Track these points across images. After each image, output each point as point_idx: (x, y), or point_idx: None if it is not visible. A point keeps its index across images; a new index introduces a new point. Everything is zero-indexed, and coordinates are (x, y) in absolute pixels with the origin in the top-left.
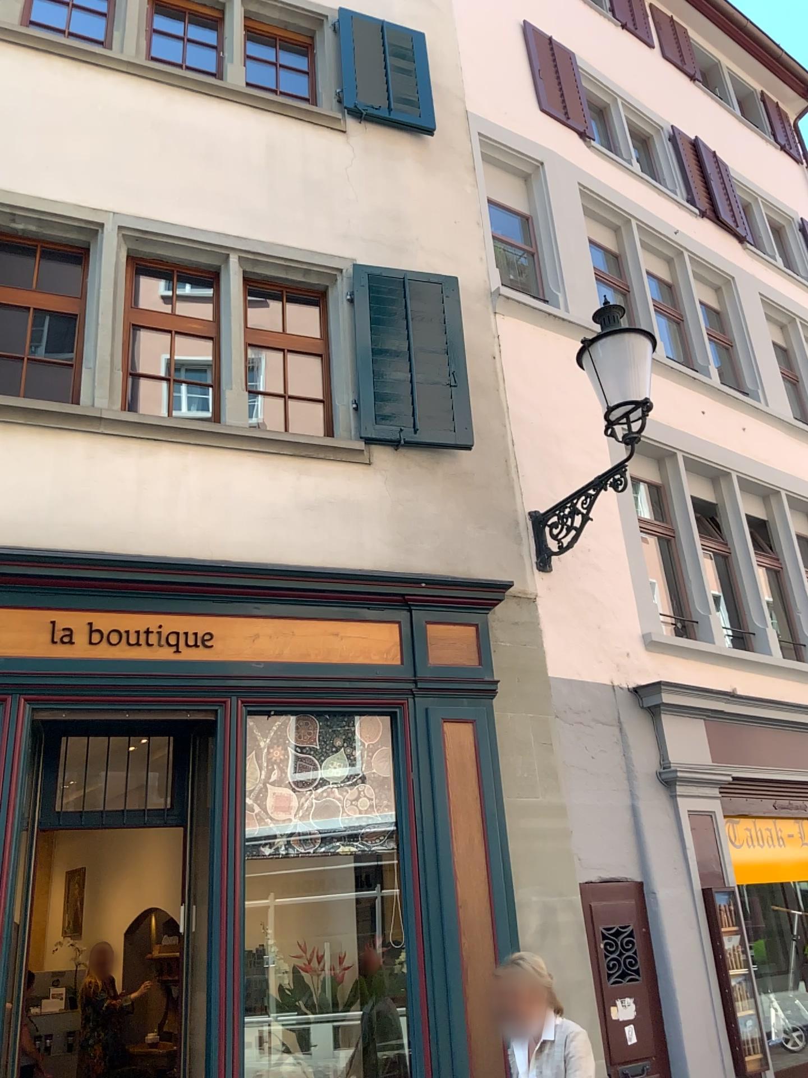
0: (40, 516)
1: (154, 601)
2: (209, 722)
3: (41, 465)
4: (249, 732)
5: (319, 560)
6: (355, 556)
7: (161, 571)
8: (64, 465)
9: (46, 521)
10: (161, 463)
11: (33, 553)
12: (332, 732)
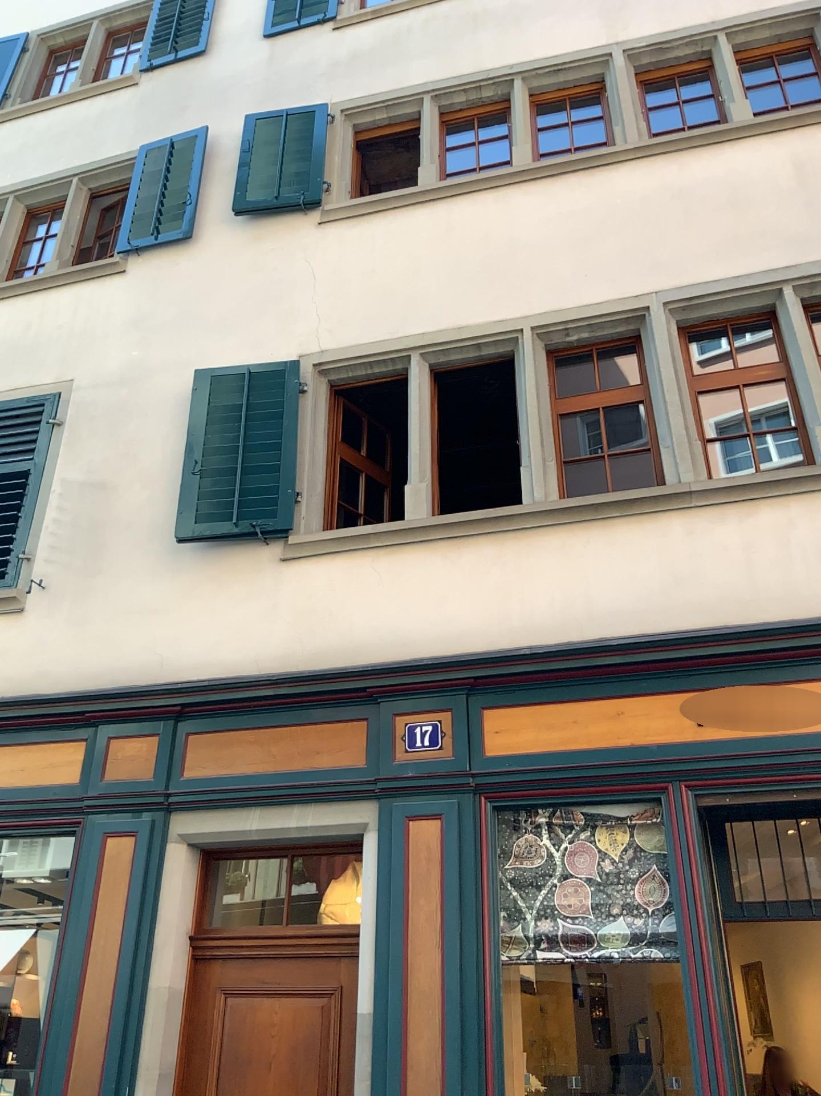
0: (655, 602)
1: (792, 669)
2: None
3: (644, 553)
4: None
5: None
6: None
7: (791, 635)
8: (666, 547)
9: (662, 605)
10: (762, 522)
11: (657, 638)
12: None
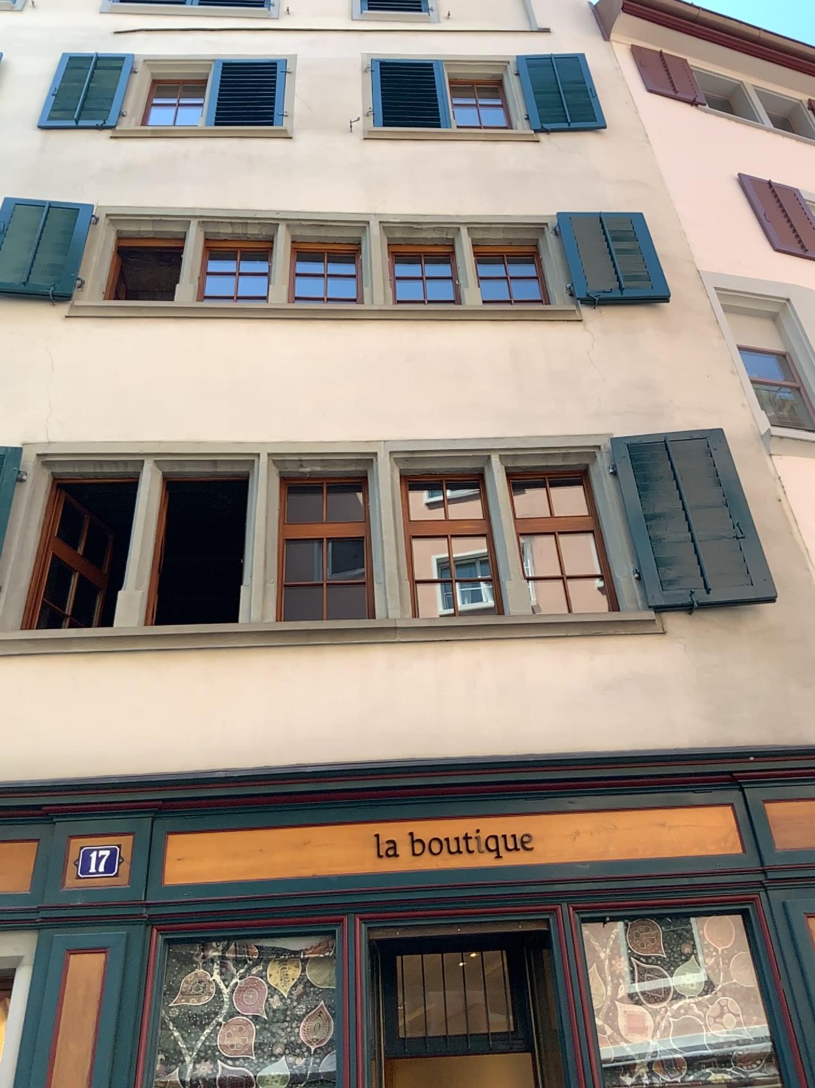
0: (353, 731)
1: (470, 805)
2: (543, 932)
3: (348, 682)
4: (587, 941)
5: (631, 743)
6: (668, 734)
7: (472, 773)
8: (369, 678)
9: (359, 735)
10: (457, 663)
11: (351, 768)
12: (677, 935)
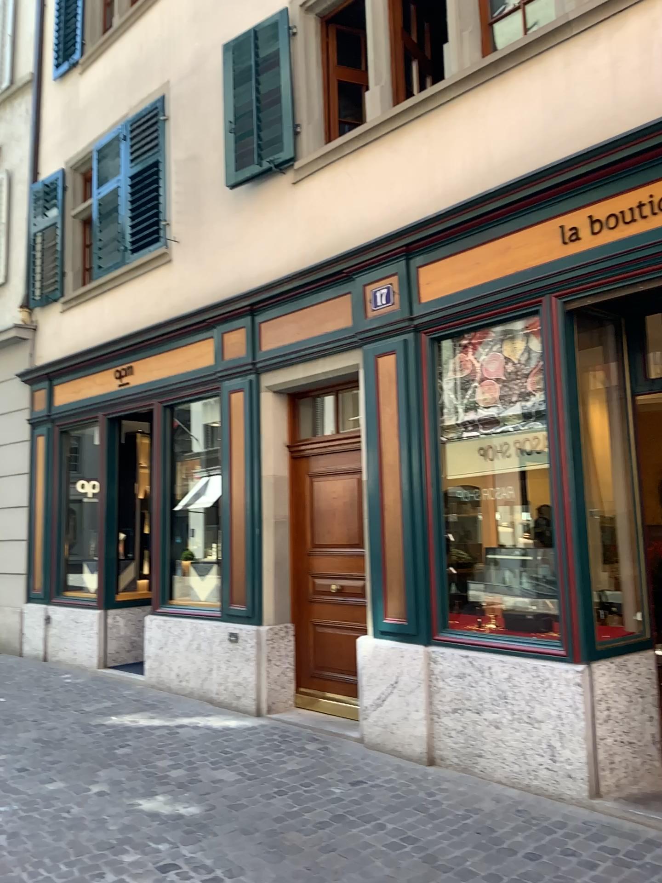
0: (534, 143)
1: (638, 175)
2: None
3: (528, 97)
4: None
5: None
6: None
7: (635, 144)
8: (546, 86)
9: (539, 144)
10: (629, 32)
11: (529, 176)
12: None
